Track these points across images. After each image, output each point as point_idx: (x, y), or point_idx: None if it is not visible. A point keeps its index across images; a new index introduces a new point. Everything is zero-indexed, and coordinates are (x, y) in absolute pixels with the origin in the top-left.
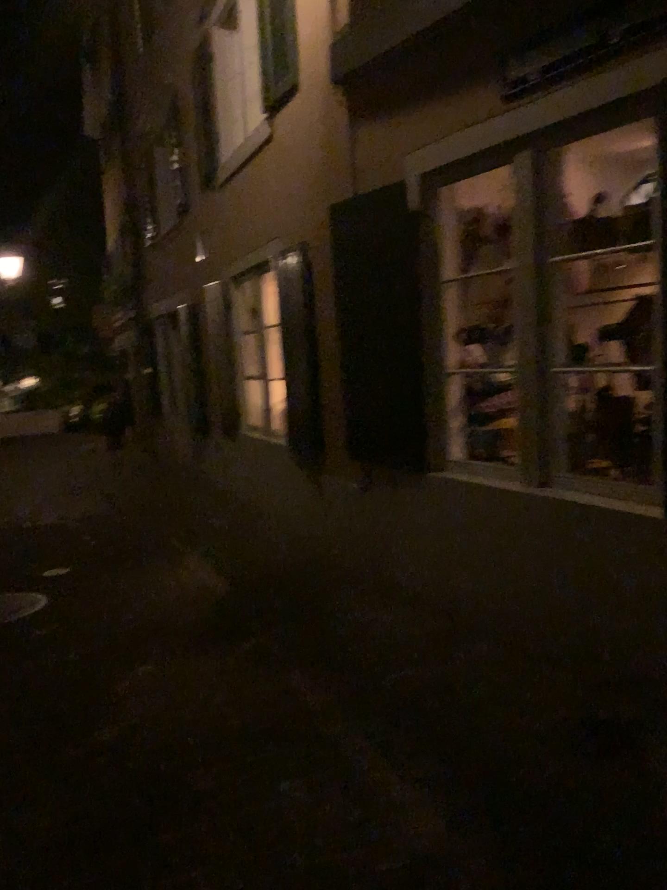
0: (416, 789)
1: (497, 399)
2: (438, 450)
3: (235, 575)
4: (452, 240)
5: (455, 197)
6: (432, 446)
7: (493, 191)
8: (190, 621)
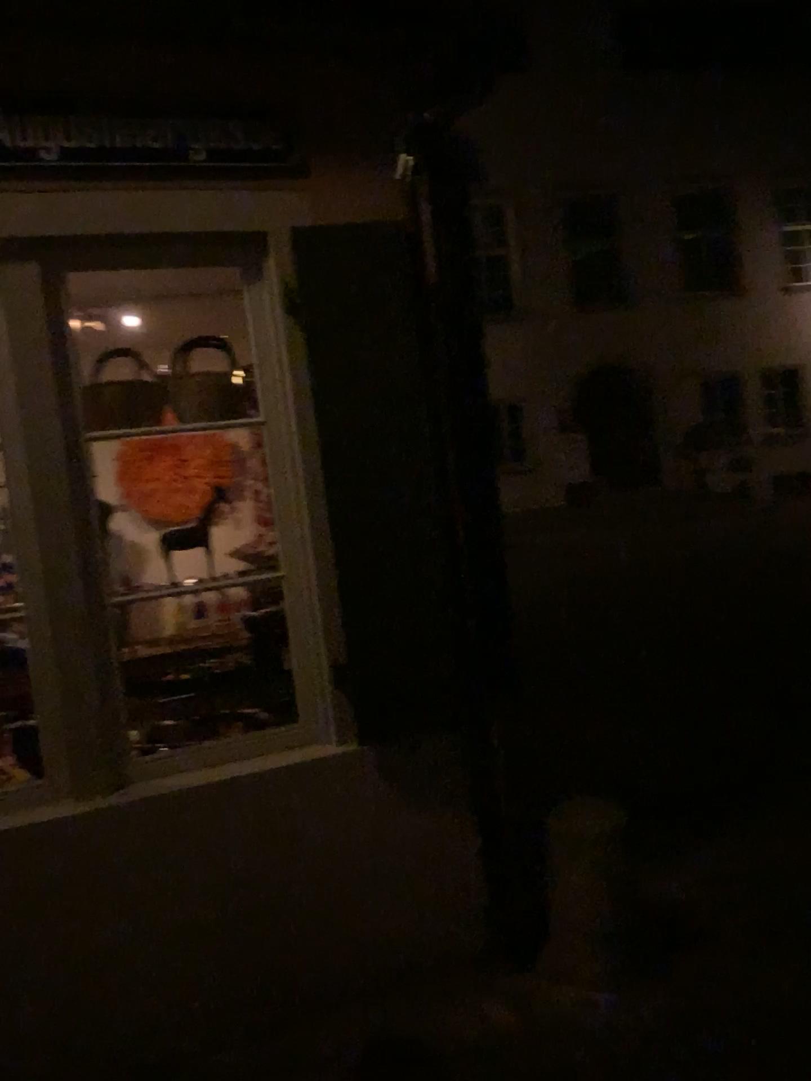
0: None
1: None
2: None
3: None
4: None
5: None
6: None
7: None
8: None
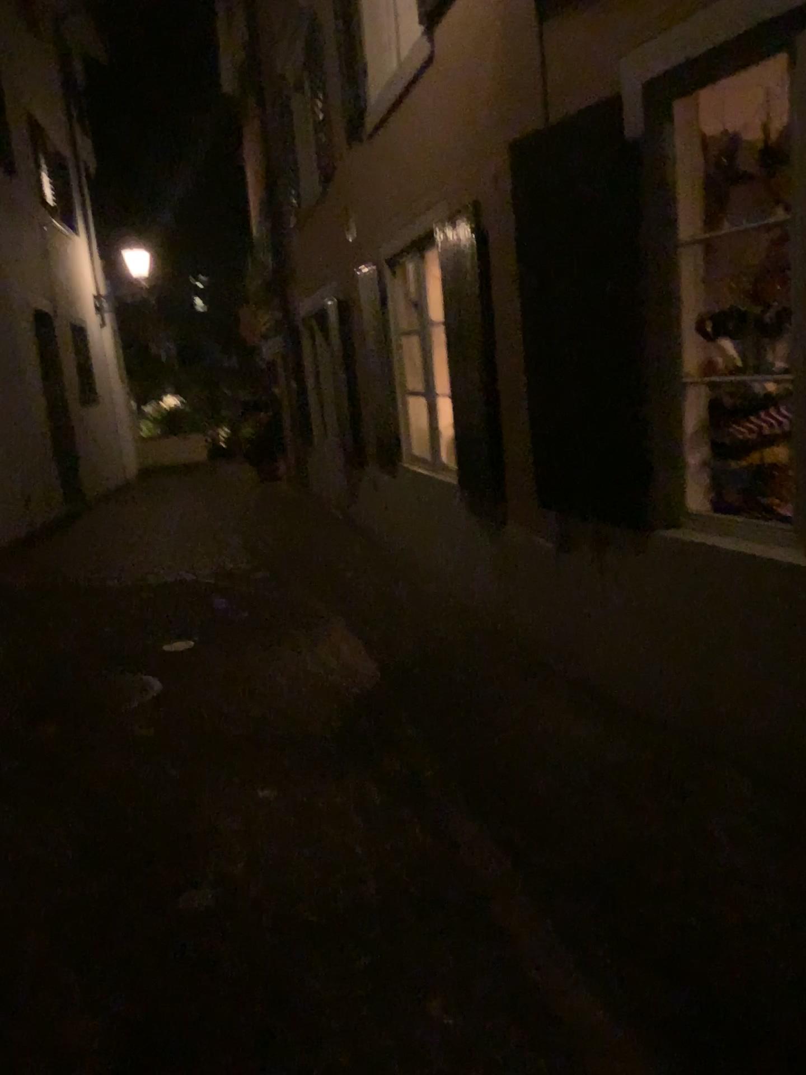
0: (628, 1042)
1: (757, 422)
2: (665, 499)
3: (386, 662)
4: (687, 183)
5: (692, 117)
6: (656, 492)
7: (752, 104)
8: (323, 729)
